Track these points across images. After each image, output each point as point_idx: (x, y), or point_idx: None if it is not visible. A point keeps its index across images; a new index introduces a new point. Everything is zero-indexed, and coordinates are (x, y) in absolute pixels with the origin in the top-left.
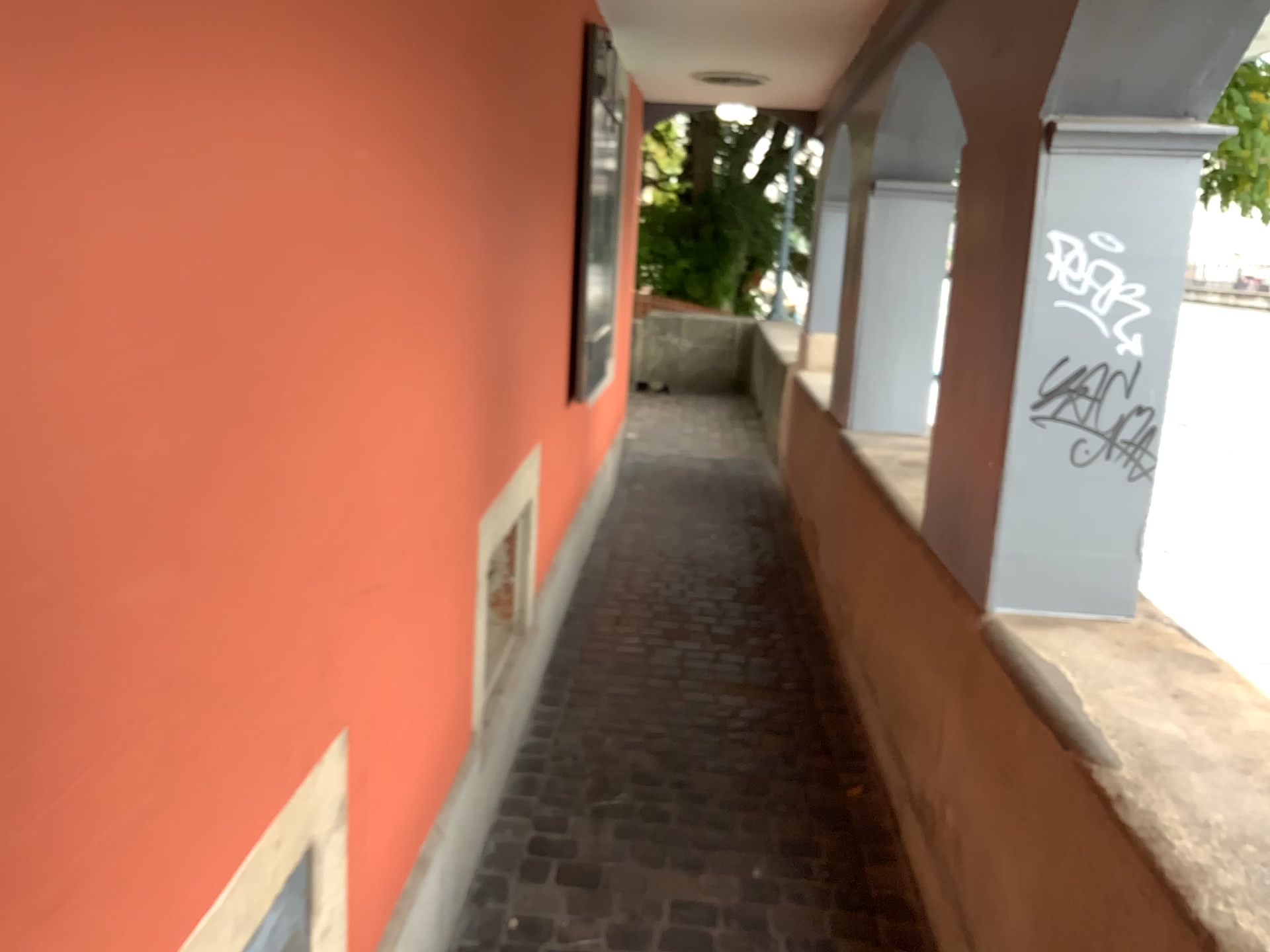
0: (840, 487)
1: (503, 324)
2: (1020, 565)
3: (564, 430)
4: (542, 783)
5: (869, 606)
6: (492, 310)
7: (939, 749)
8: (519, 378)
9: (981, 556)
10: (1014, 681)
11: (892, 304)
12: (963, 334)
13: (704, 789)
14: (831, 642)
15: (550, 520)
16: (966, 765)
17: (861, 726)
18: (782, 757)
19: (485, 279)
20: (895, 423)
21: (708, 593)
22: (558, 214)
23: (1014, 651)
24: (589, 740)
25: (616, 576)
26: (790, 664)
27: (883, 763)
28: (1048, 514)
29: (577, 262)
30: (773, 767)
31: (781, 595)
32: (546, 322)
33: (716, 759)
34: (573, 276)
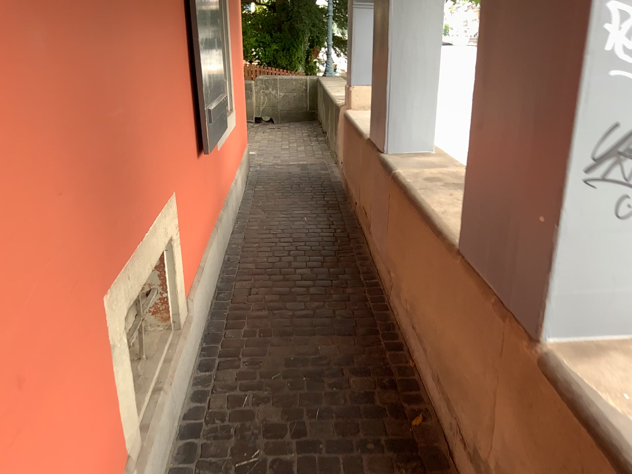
0: (382, 191)
1: (106, 122)
2: (566, 302)
3: (196, 176)
4: (199, 450)
5: (413, 280)
6: (84, 114)
7: (491, 424)
8: (137, 160)
9: (532, 295)
10: (593, 435)
11: (406, 67)
12: (499, 100)
13: (315, 436)
14: (384, 290)
15: (193, 241)
16: (525, 460)
17: (413, 360)
18: (365, 395)
19: (61, 87)
20: (414, 146)
21: (304, 260)
22: (164, 19)
23: (582, 397)
24: (233, 400)
25: (247, 254)
26: (360, 310)
27: (434, 398)
28: (591, 259)
29: (192, 55)
30: (360, 405)
31: (349, 257)
32: (164, 106)
33: (321, 405)
34: (188, 66)
